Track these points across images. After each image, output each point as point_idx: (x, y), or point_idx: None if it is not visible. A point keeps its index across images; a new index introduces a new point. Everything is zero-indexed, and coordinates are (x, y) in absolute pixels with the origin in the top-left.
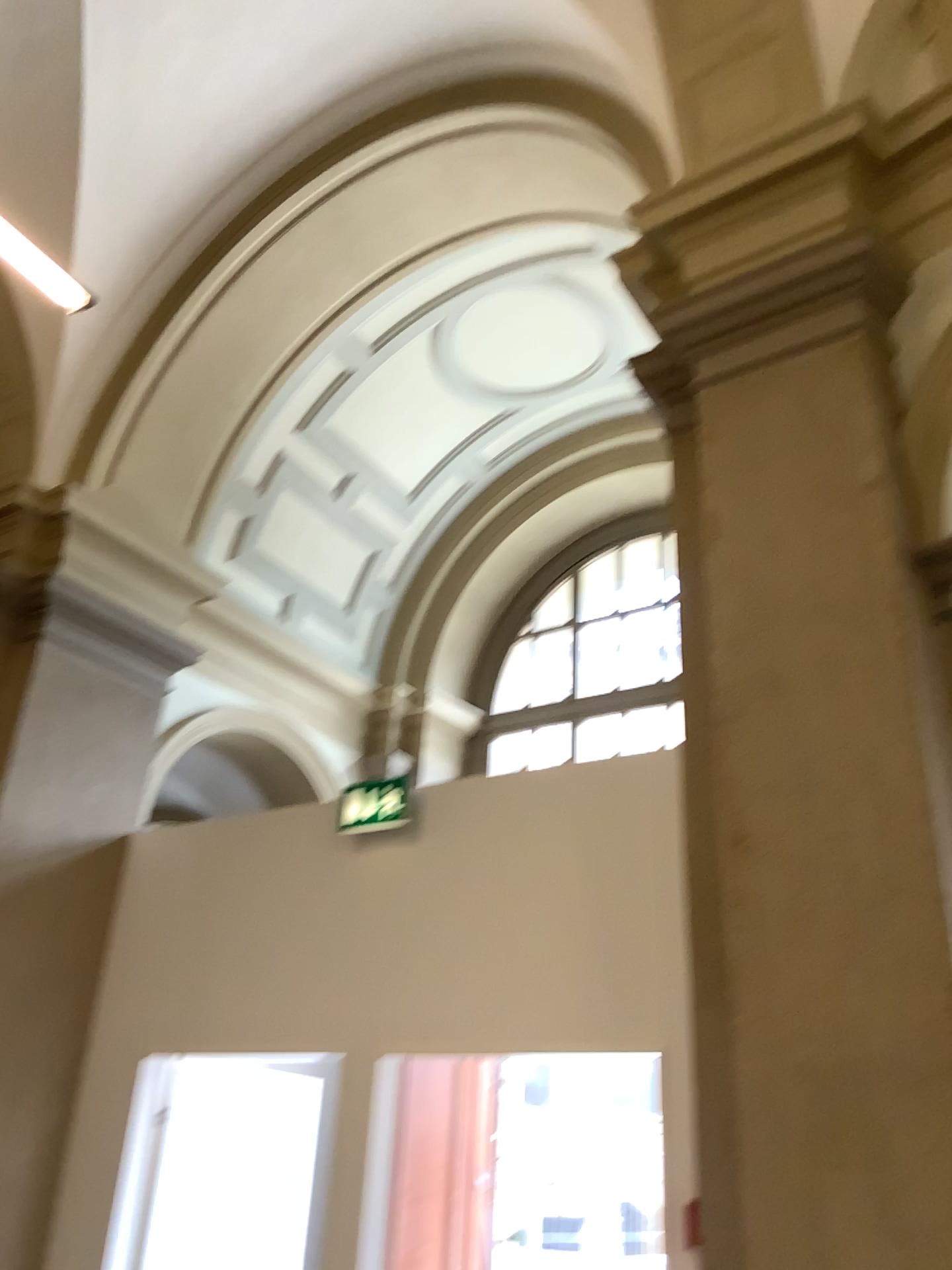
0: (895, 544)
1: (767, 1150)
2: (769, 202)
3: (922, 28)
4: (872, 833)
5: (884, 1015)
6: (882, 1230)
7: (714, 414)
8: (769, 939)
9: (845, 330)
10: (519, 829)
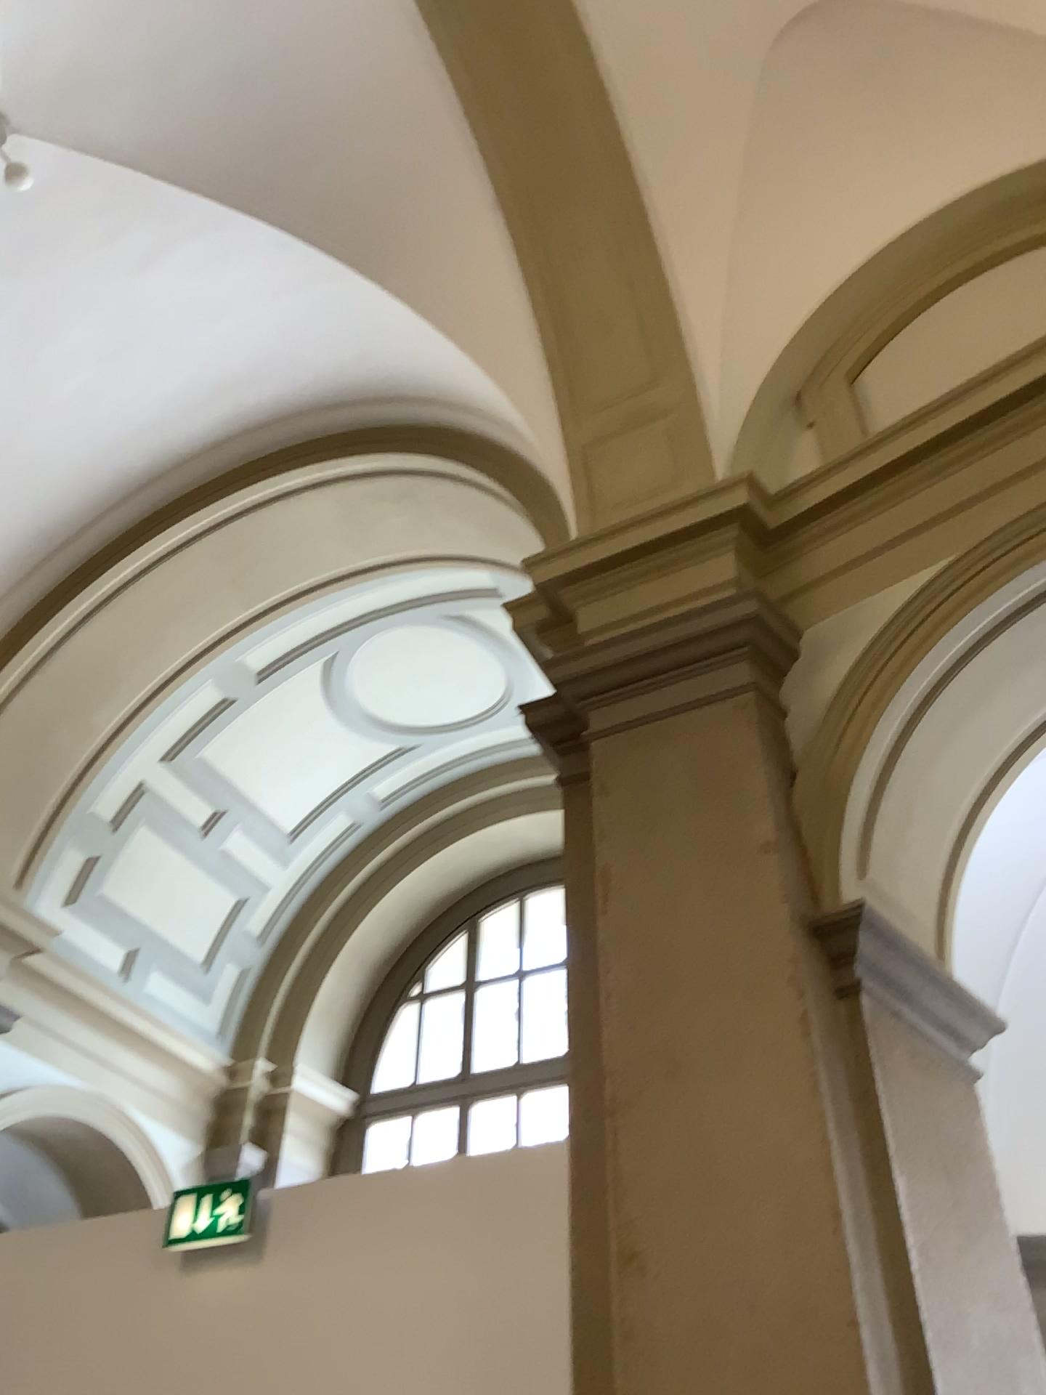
0: (792, 912)
1: None
2: (662, 559)
3: (802, 412)
4: (776, 1249)
5: None
6: None
7: (606, 767)
8: (663, 1387)
9: (737, 688)
10: (384, 1243)
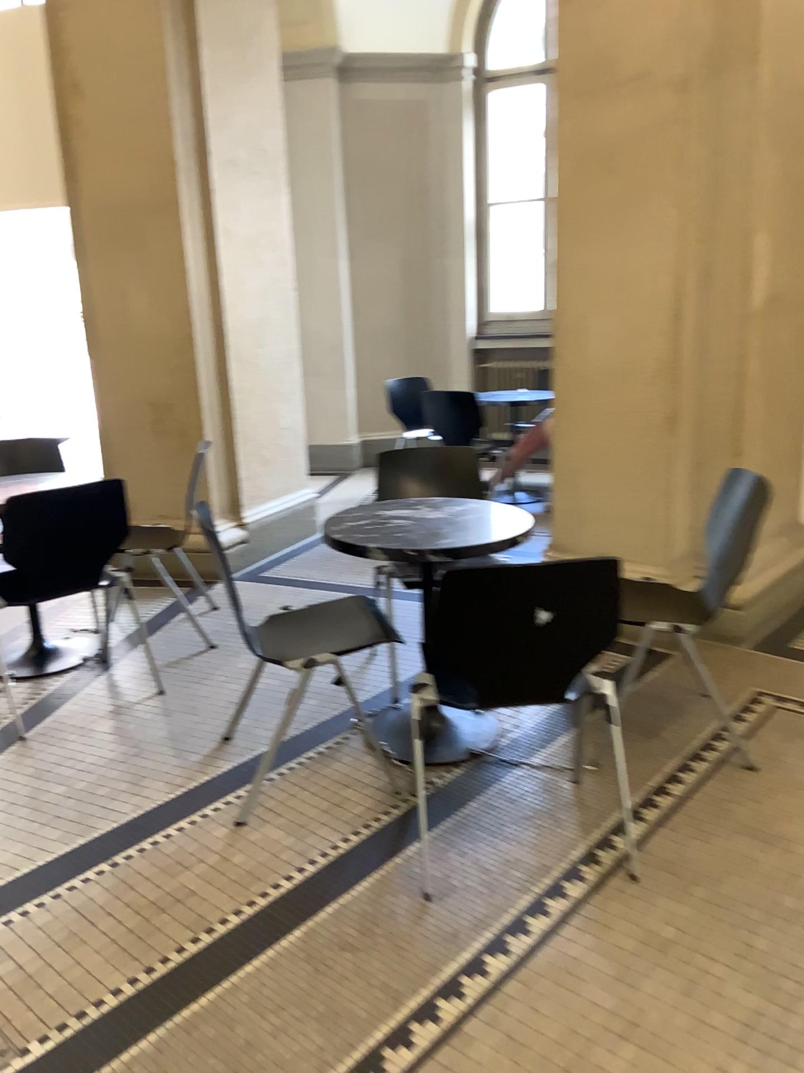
0: None
1: (97, 248)
2: None
3: None
4: (139, 85)
5: (145, 182)
6: (143, 276)
7: None
8: (92, 144)
9: None
10: None
